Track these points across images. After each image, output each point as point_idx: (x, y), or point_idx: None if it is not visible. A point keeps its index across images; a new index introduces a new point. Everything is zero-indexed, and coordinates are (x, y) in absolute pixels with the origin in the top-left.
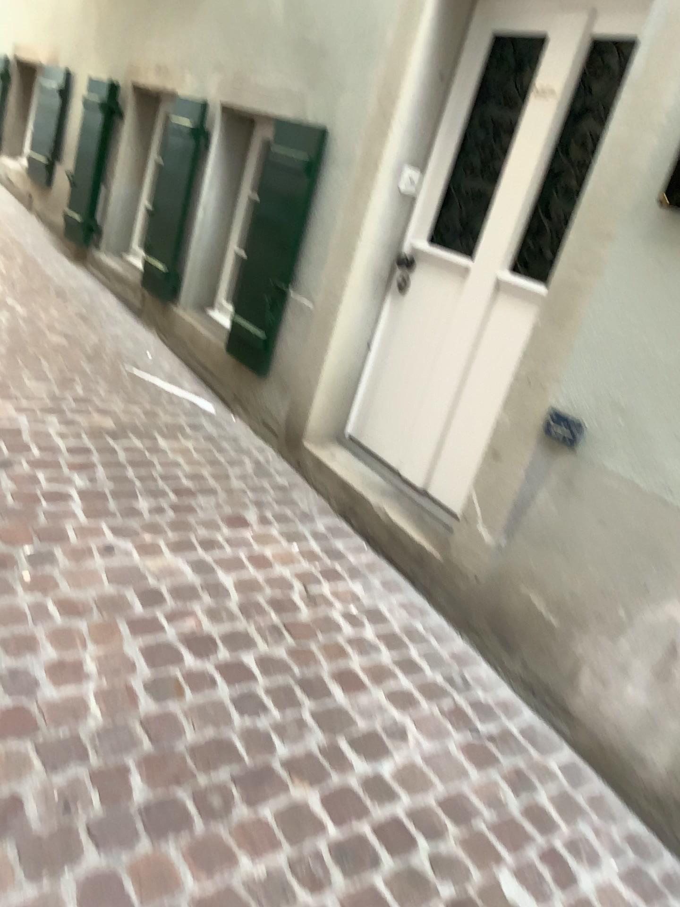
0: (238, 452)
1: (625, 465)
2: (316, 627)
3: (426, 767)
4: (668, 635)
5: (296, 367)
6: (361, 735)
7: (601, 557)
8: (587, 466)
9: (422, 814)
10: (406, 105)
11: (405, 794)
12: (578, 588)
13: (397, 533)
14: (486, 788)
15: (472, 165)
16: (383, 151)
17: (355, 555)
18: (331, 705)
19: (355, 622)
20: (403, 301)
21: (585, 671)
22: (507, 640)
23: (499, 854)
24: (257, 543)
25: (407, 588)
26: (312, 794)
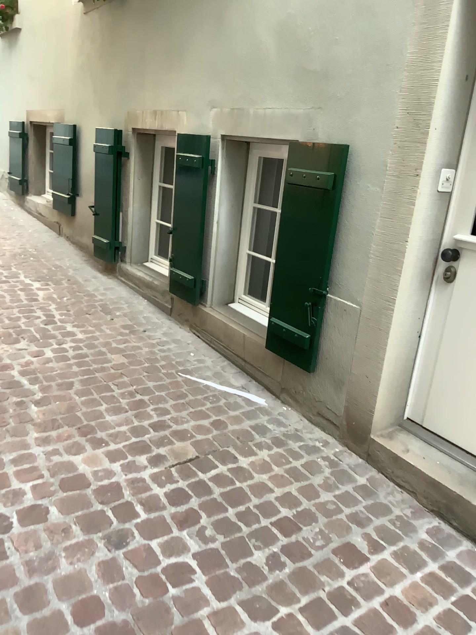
0: (310, 454)
1: None
2: None
3: None
4: None
5: (350, 366)
6: None
7: None
8: None
9: None
10: (436, 111)
11: None
12: None
13: None
14: None
15: None
16: (419, 159)
17: None
18: None
19: None
20: (451, 292)
21: None
22: None
23: None
24: (386, 584)
25: None
26: None
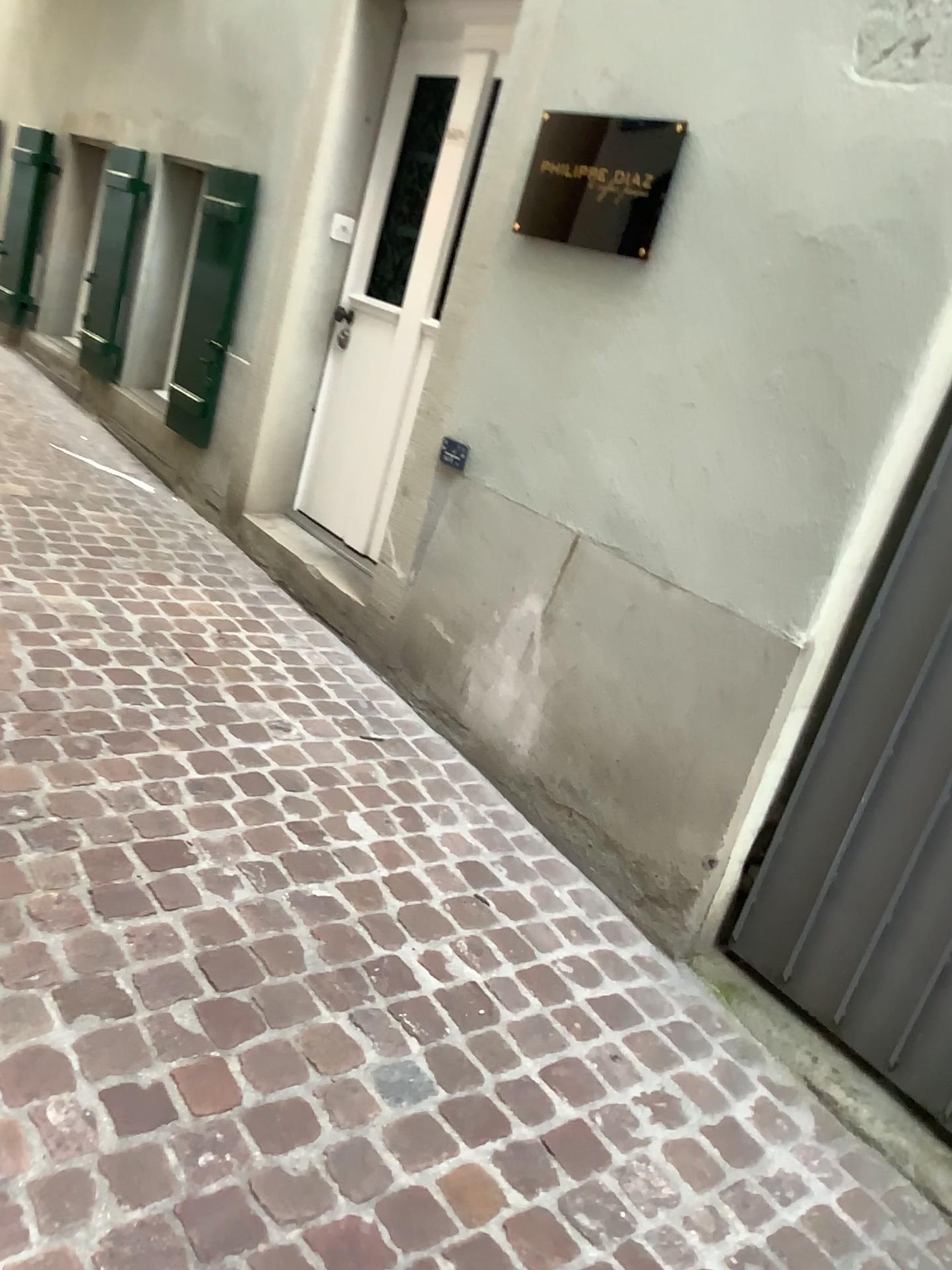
0: (172, 526)
1: (498, 475)
2: (220, 656)
3: (302, 752)
4: (528, 625)
5: (235, 433)
6: (242, 725)
7: (481, 567)
8: (472, 484)
9: (284, 774)
10: (332, 149)
11: (273, 763)
12: (466, 600)
13: (326, 589)
14: (357, 768)
15: (401, 210)
16: (311, 197)
17: (282, 612)
18: (216, 704)
19: (265, 659)
20: (343, 357)
21: (470, 677)
22: (413, 668)
23: (352, 804)
24: (173, 594)
25: (332, 640)
26: (178, 751)
